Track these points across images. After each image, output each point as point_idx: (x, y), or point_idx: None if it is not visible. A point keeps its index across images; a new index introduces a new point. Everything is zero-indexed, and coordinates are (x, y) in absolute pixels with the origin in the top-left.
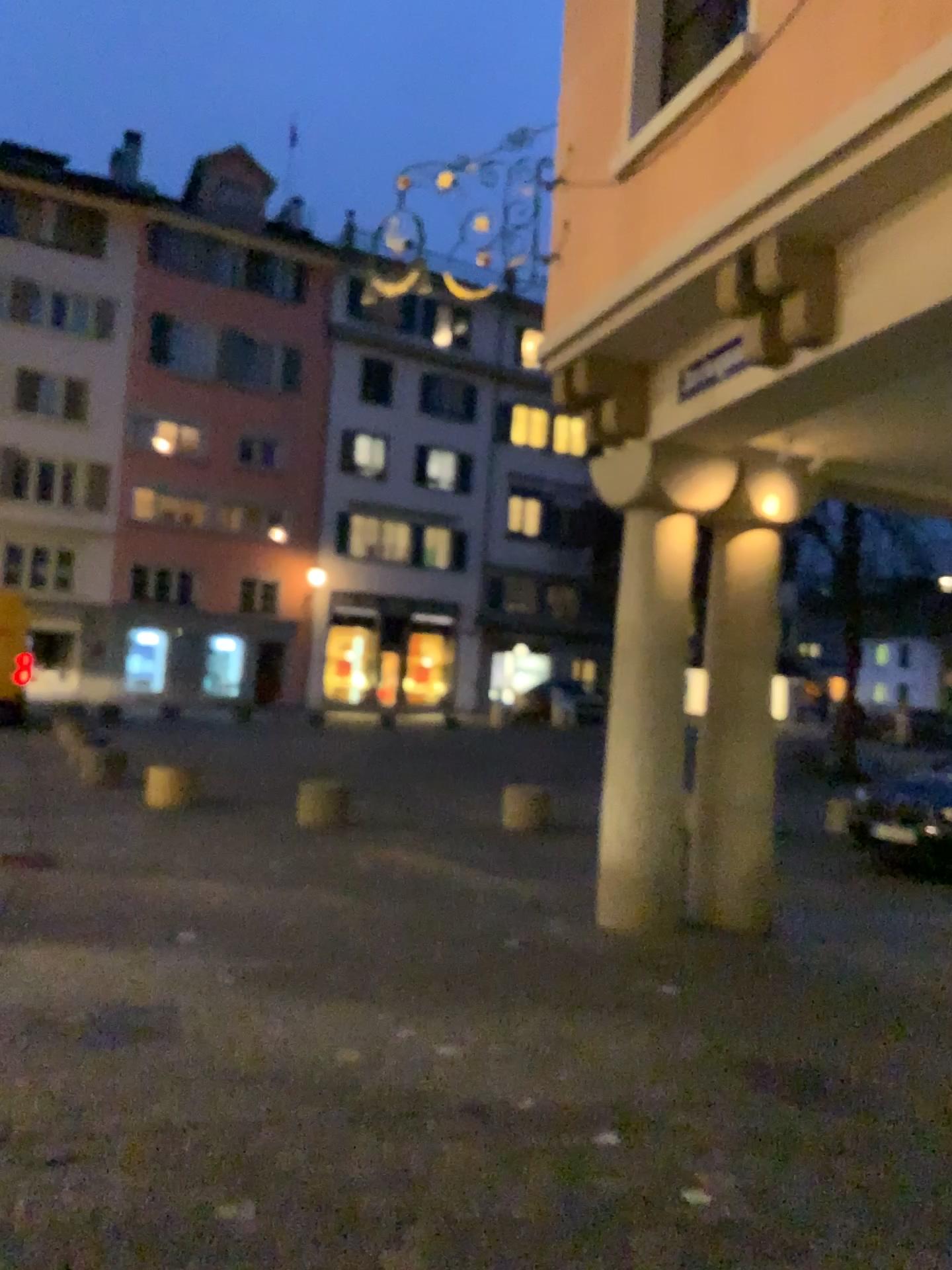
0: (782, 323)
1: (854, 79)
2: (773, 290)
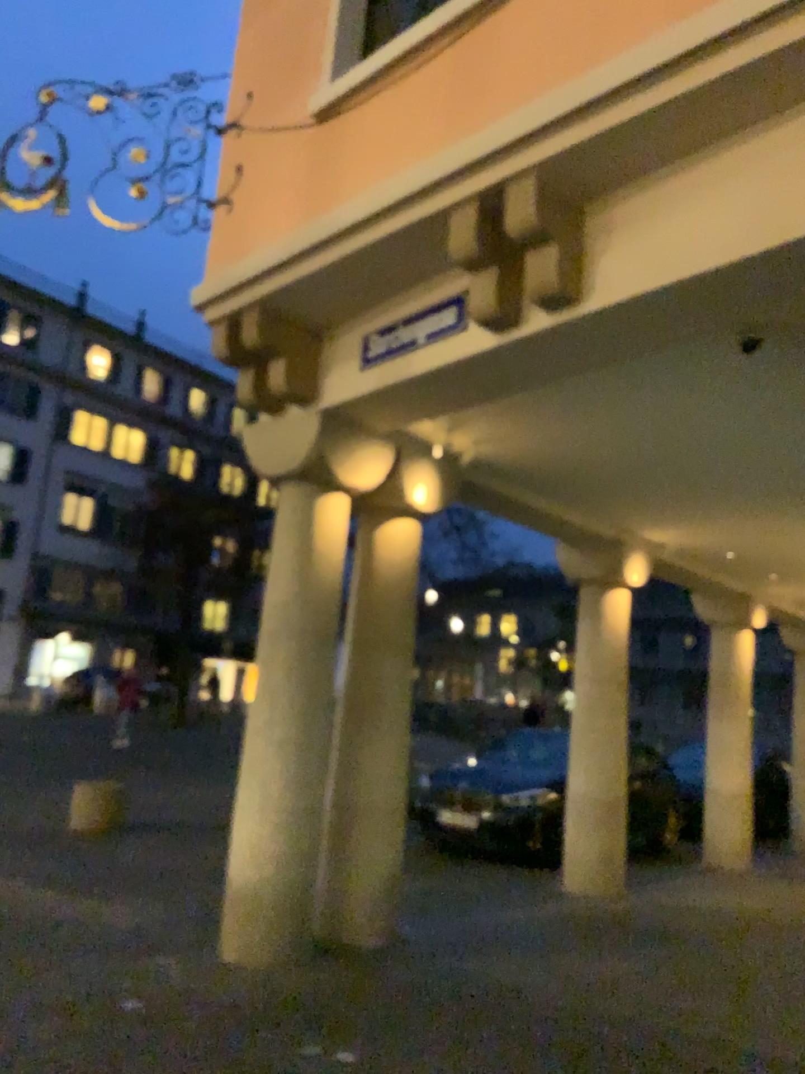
0: (529, 276)
1: (657, 8)
2: (520, 239)
